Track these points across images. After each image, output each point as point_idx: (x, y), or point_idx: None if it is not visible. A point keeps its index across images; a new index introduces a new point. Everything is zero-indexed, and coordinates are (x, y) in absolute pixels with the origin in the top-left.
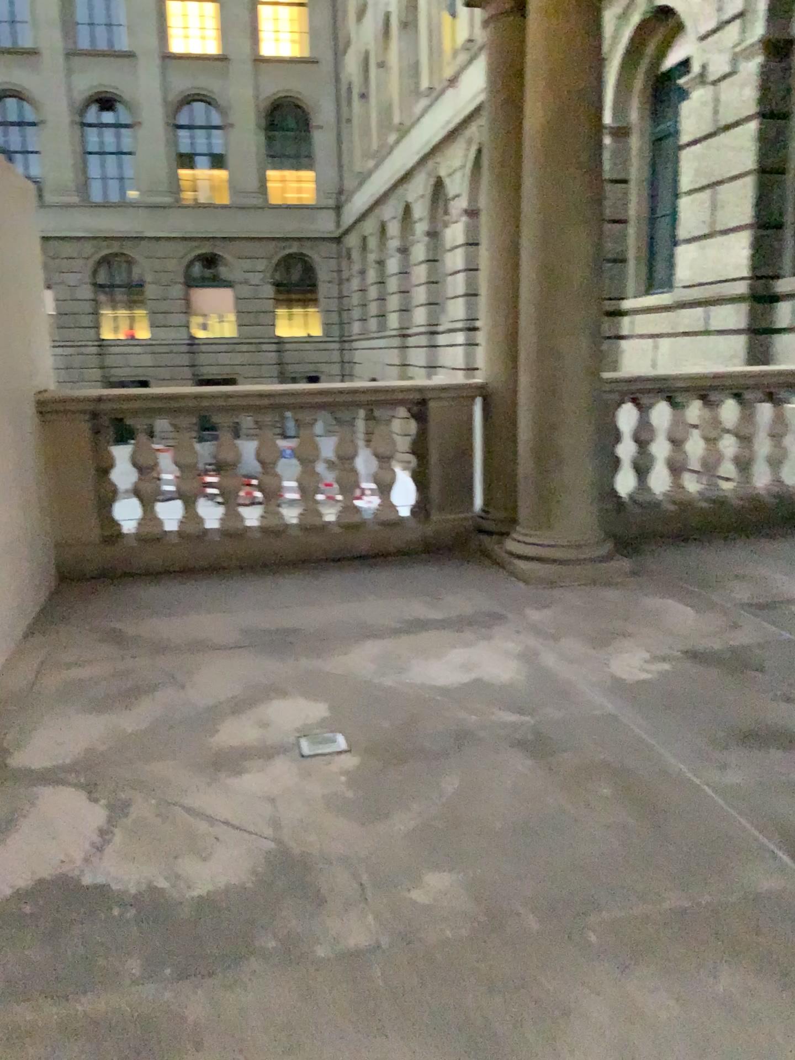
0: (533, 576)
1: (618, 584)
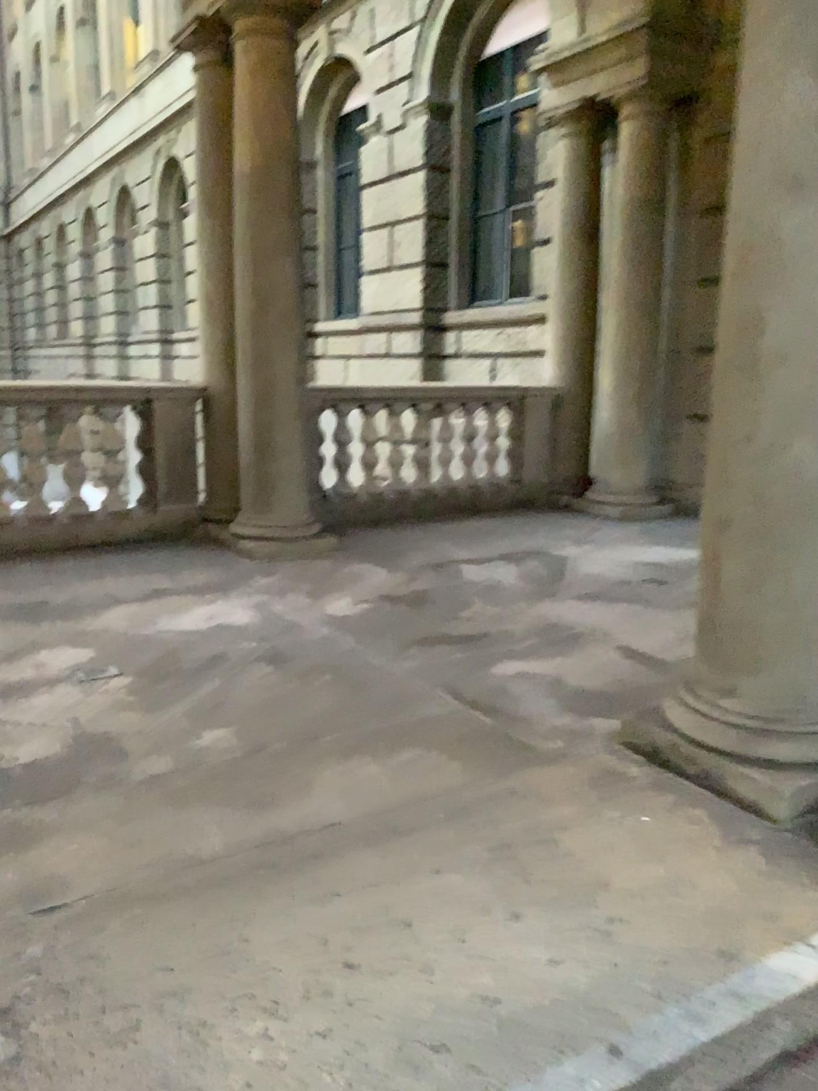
0: (254, 553)
1: (325, 557)
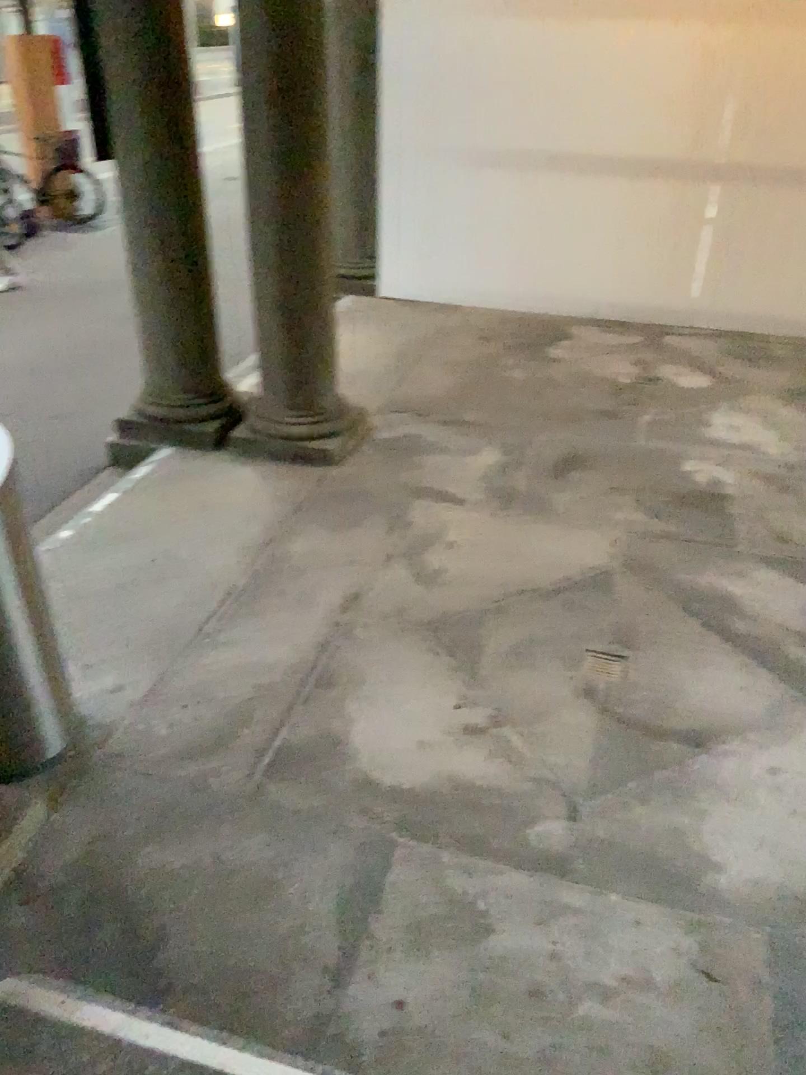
0: None
1: None
